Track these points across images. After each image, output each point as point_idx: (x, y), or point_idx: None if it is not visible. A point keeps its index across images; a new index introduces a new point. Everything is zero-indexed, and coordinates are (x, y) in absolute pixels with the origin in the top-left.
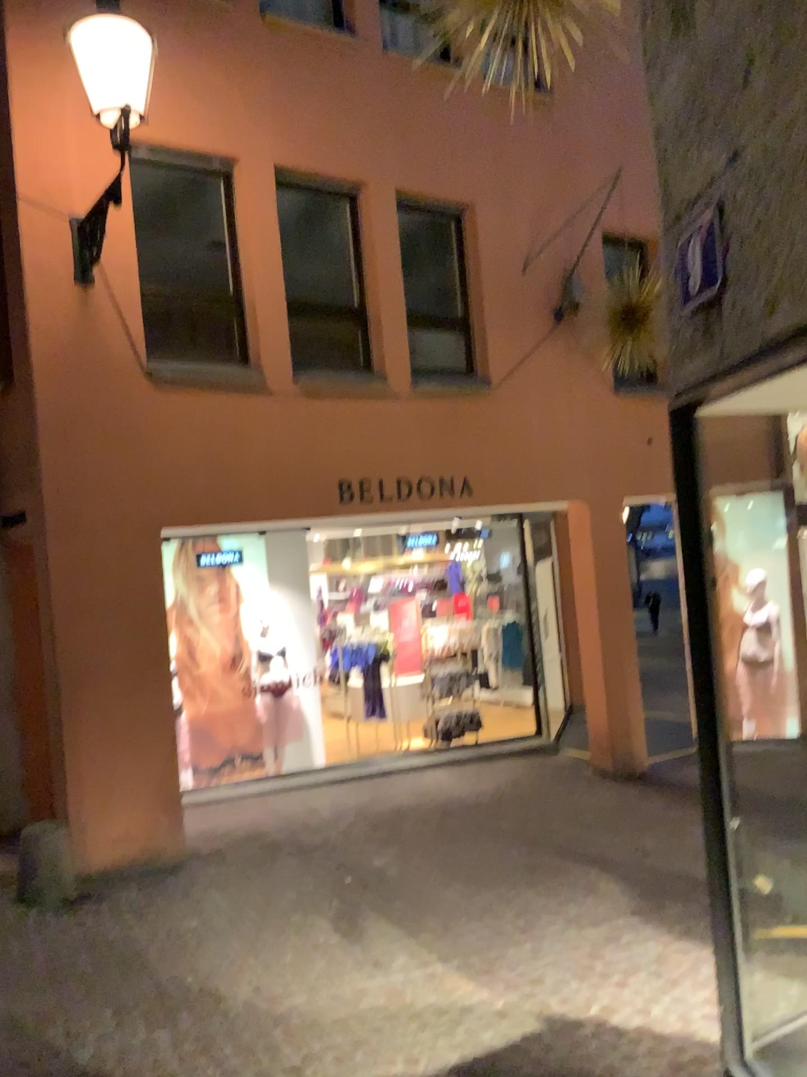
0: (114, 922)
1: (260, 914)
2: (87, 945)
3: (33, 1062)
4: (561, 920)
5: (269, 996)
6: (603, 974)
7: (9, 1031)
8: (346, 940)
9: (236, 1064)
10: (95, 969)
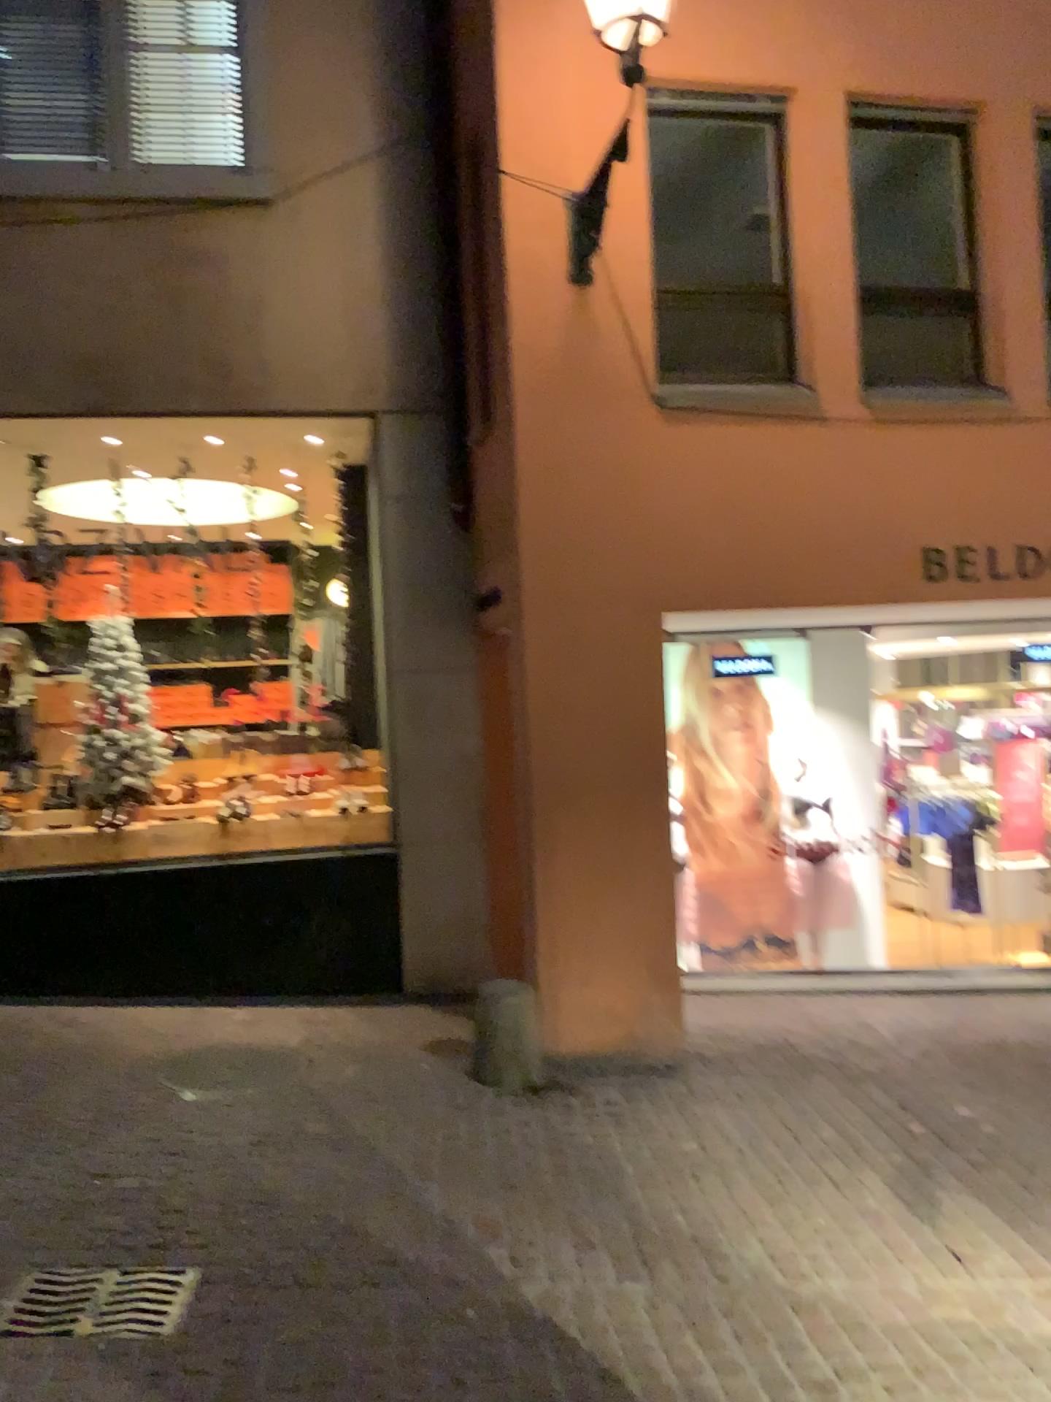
0: (587, 1124)
1: (782, 1152)
2: (551, 1146)
3: (469, 1280)
4: None
5: (790, 1269)
6: None
7: (445, 1234)
8: (909, 1213)
9: (736, 1354)
10: (558, 1180)
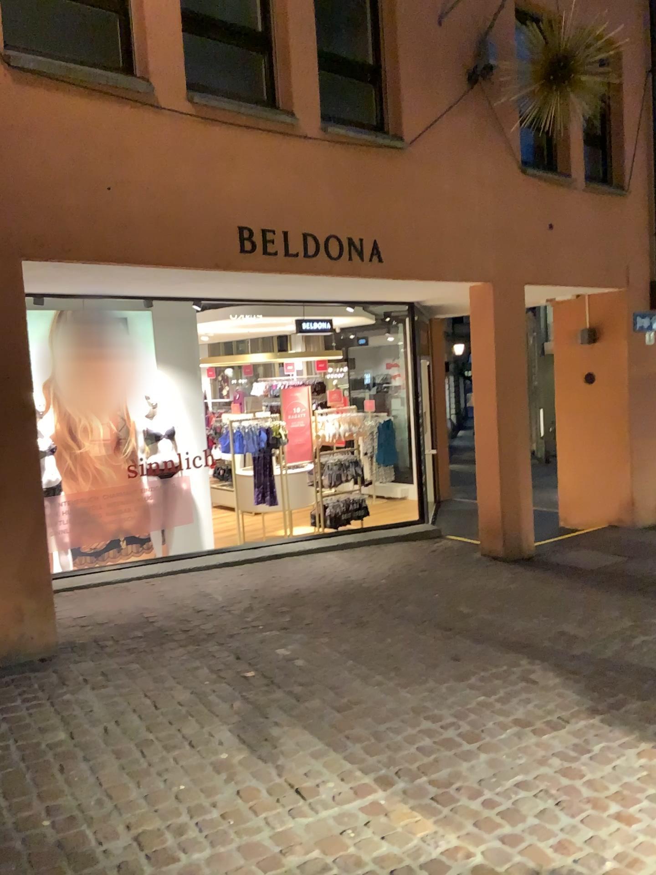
0: None
1: (144, 720)
2: None
3: None
4: (510, 726)
5: (155, 857)
6: (595, 808)
7: None
8: (254, 758)
9: None
10: None
